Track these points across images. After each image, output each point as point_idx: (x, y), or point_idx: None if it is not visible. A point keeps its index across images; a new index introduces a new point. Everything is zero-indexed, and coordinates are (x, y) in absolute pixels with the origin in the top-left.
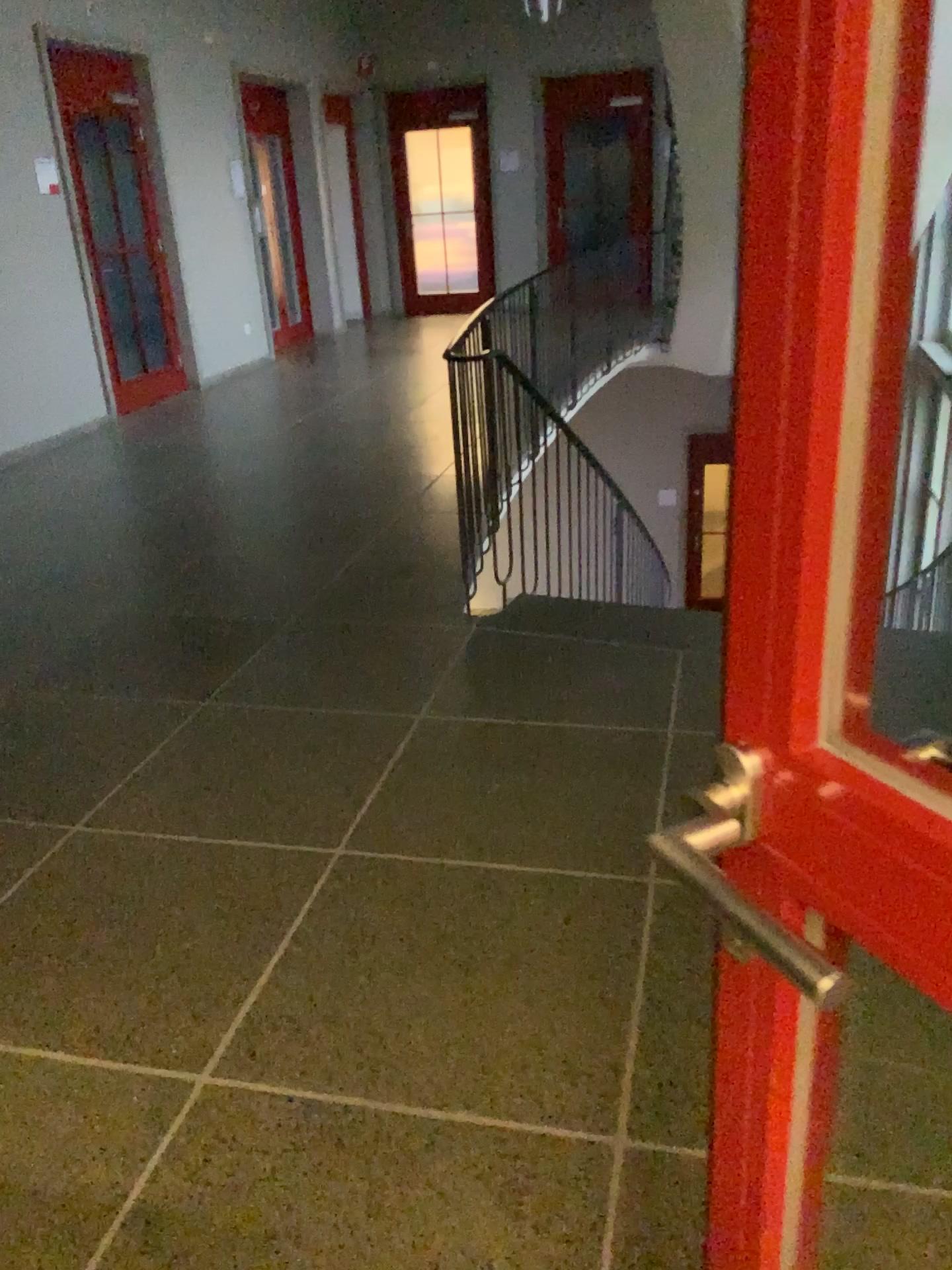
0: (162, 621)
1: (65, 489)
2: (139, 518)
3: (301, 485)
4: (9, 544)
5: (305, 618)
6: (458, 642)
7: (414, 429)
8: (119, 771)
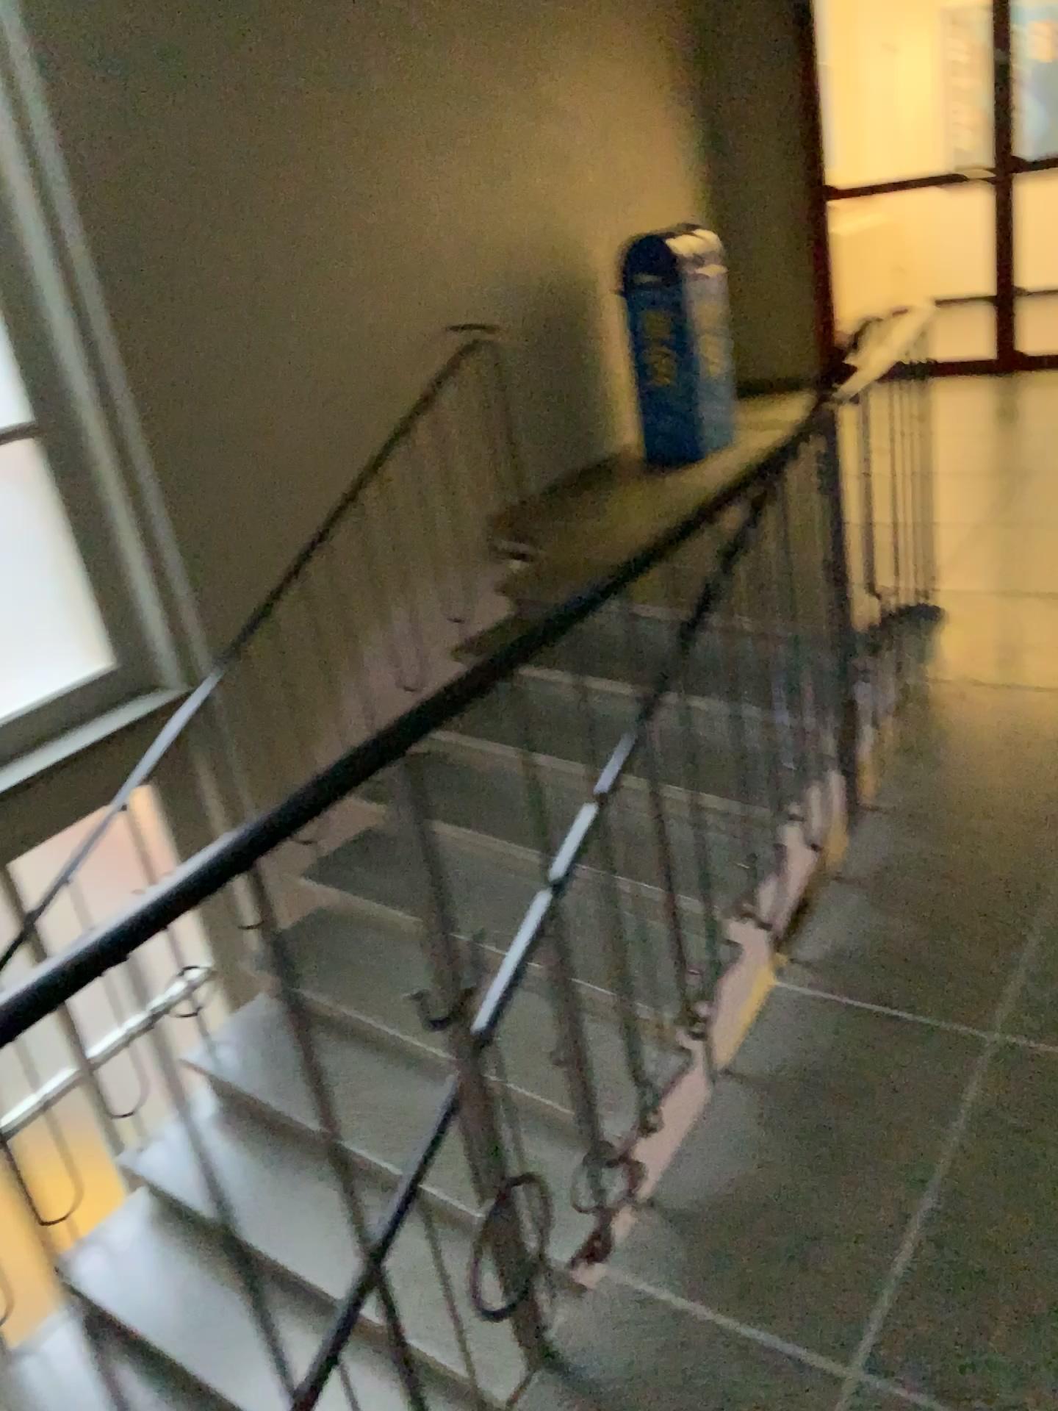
0: None
1: None
2: None
3: None
4: None
5: None
6: (947, 578)
7: None
8: None
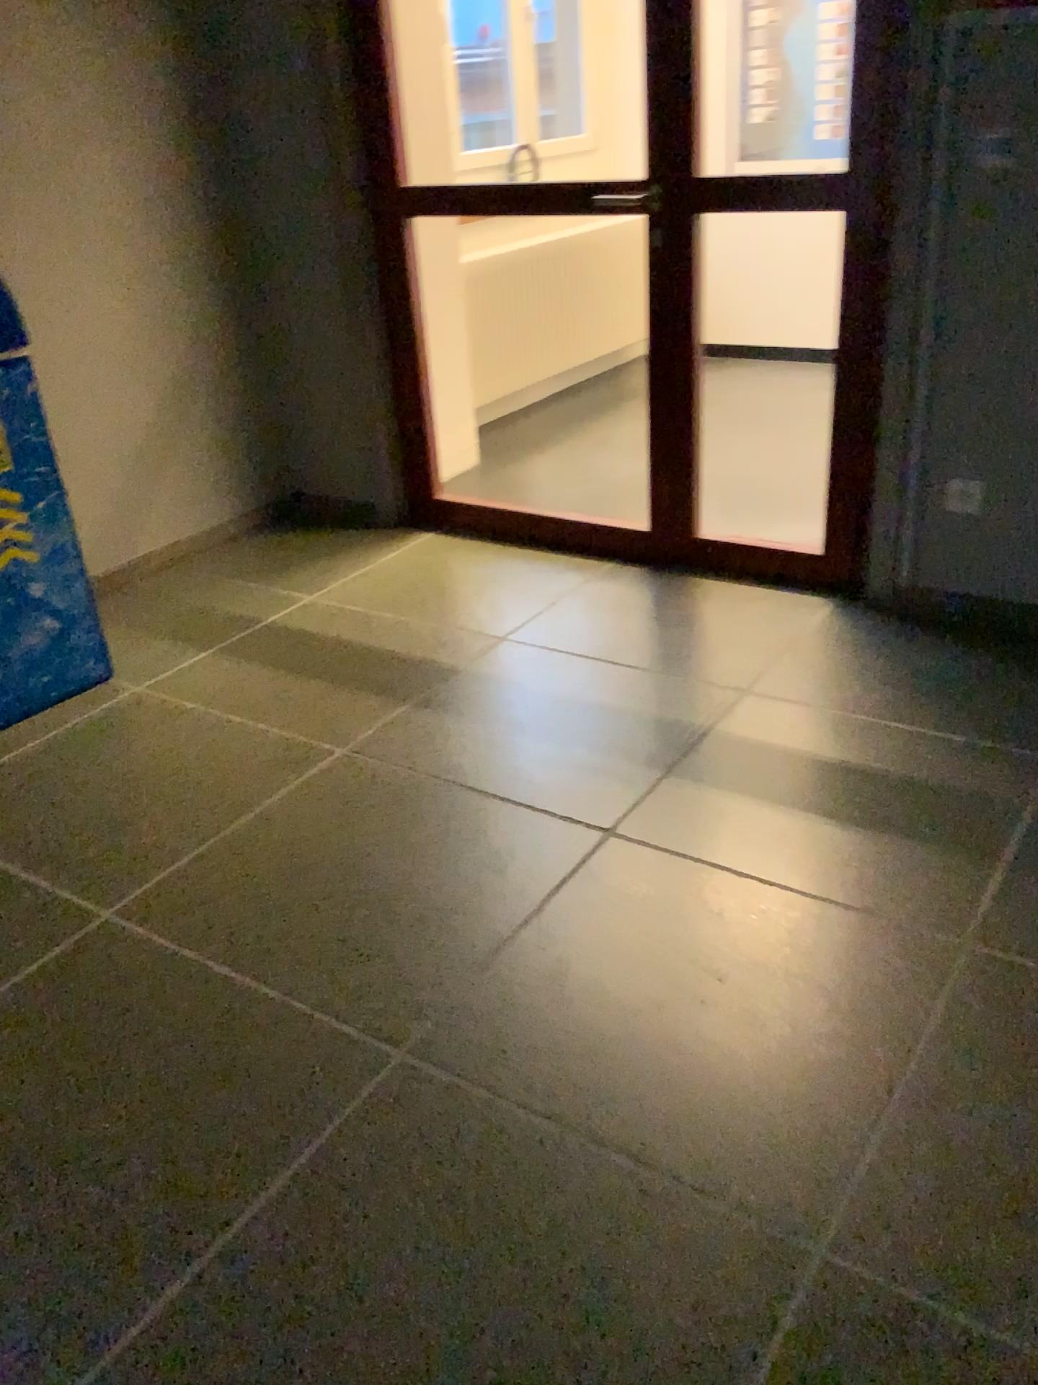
0: None
1: None
2: None
3: None
4: None
5: None
6: None
7: None
8: None
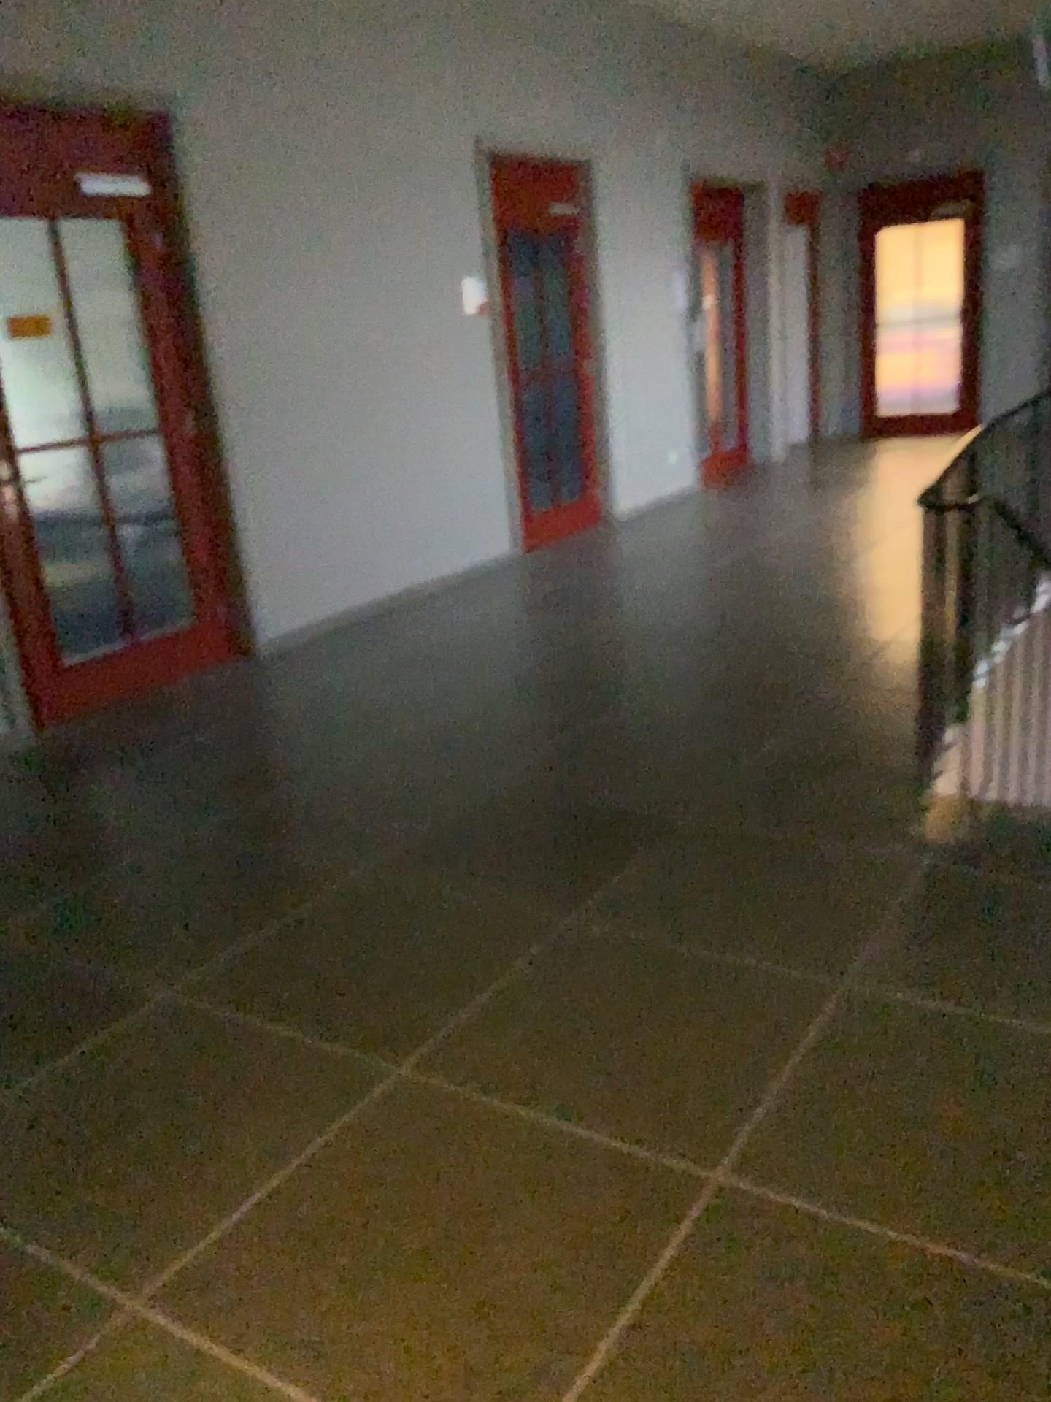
0: (538, 804)
1: (457, 632)
2: (530, 672)
3: (718, 644)
4: (390, 691)
5: (707, 819)
6: (906, 878)
7: (864, 581)
8: (462, 1000)
